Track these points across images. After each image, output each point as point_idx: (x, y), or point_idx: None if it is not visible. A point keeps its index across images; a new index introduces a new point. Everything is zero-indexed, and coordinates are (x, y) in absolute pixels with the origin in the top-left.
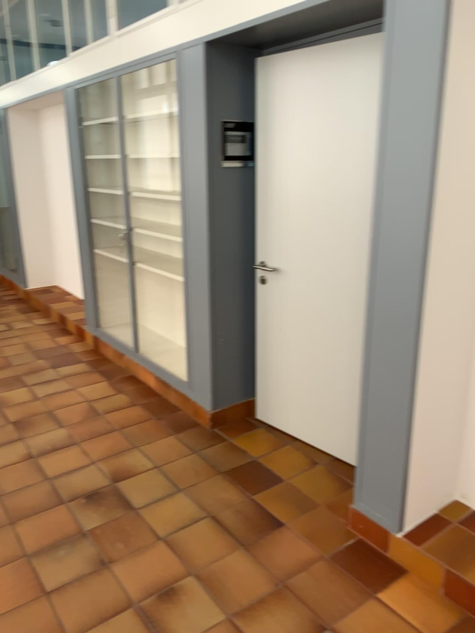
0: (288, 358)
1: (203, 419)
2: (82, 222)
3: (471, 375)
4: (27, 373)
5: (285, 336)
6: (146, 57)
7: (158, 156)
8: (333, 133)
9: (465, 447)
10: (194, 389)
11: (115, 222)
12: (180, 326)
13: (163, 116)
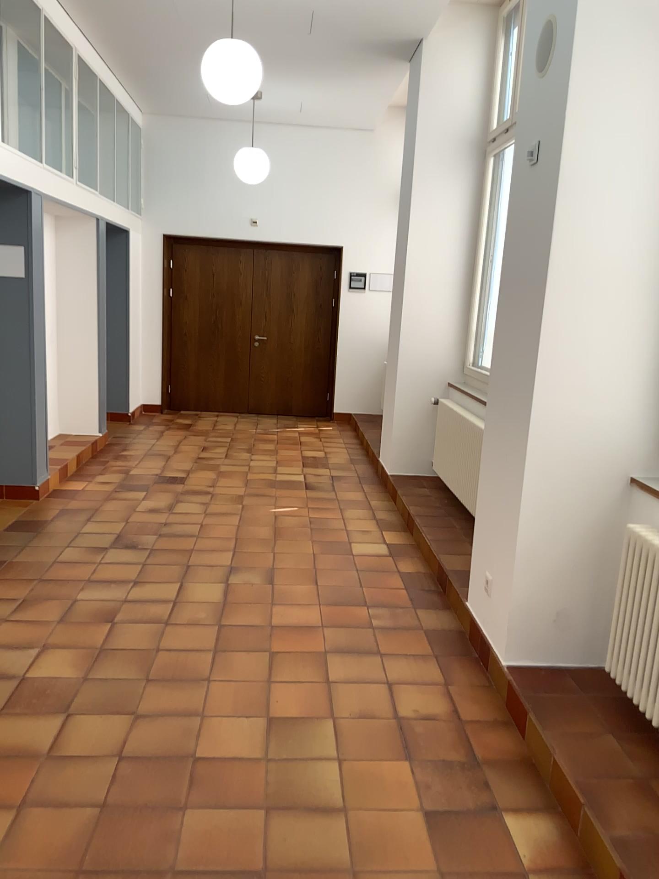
0: None
1: None
2: None
3: None
4: None
5: None
6: None
7: None
8: None
9: None
10: None
11: None
12: None
13: None
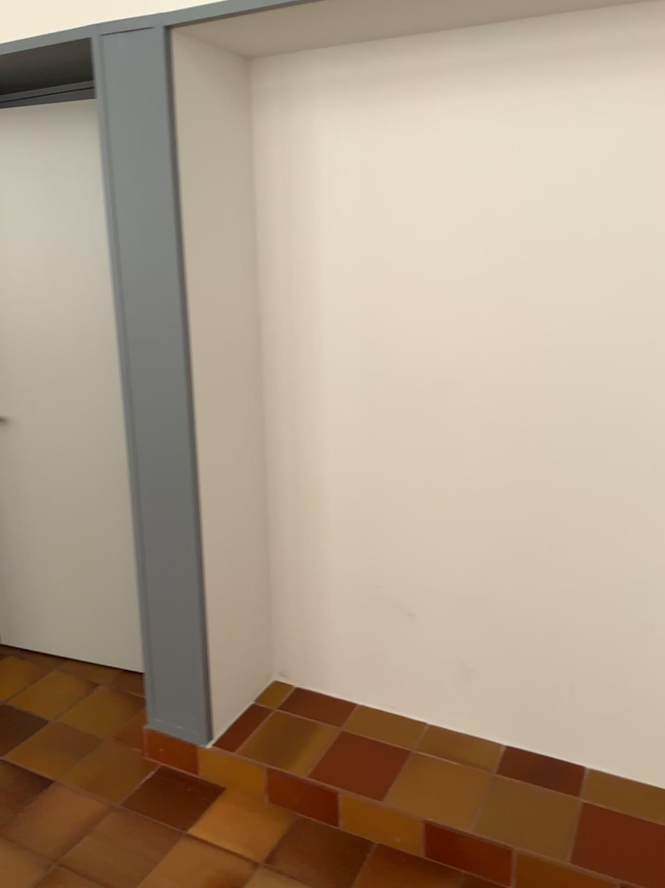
0: (34, 545)
1: None
2: None
3: (270, 522)
4: None
5: (25, 514)
6: None
7: None
8: (56, 224)
9: (277, 613)
10: None
11: None
12: None
13: None
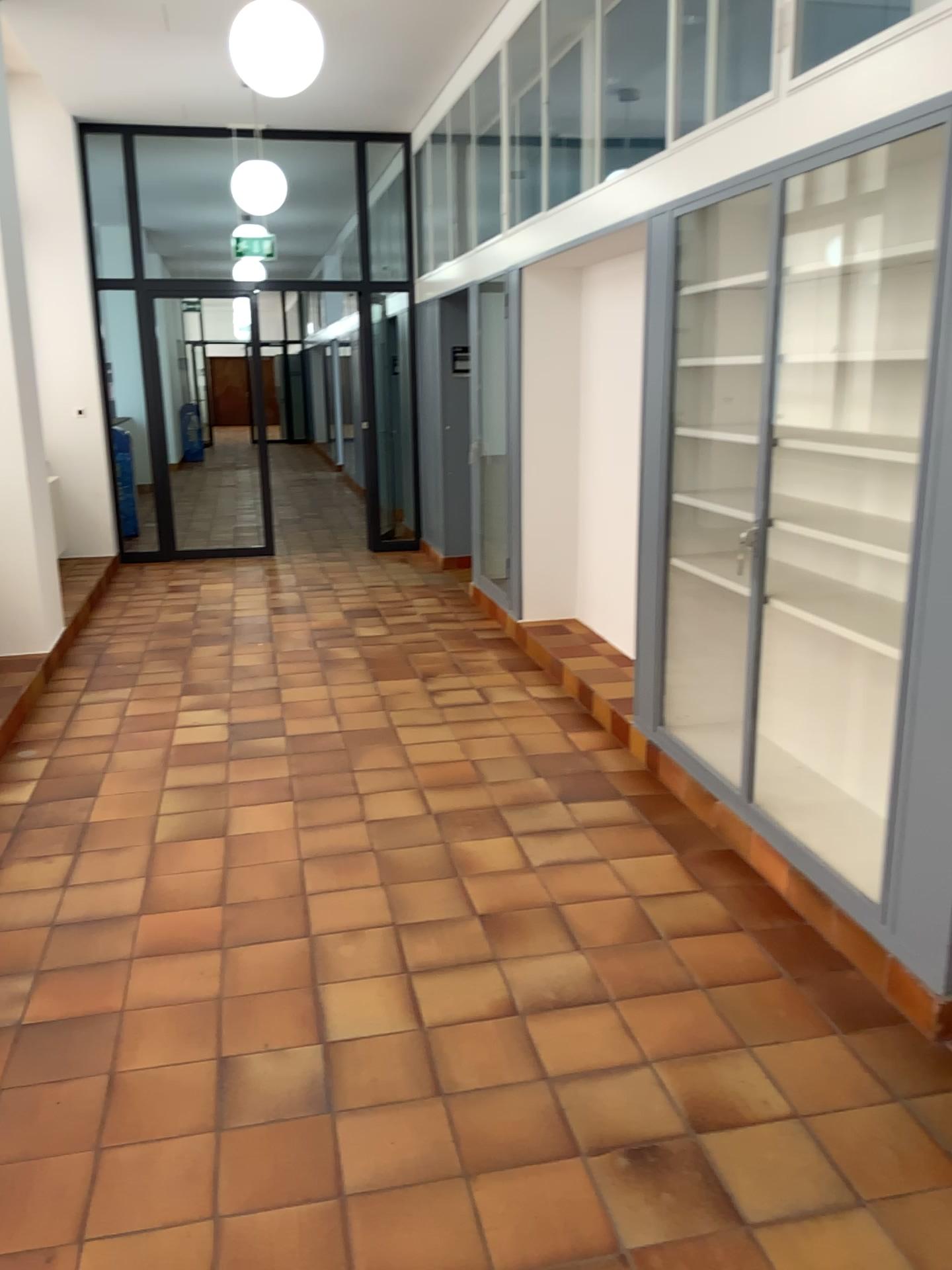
0: None
1: (915, 1007)
2: (654, 498)
3: None
4: (514, 807)
5: None
6: (864, 128)
7: (850, 358)
8: None
9: None
10: (899, 925)
11: (725, 502)
12: (867, 761)
13: (876, 266)
